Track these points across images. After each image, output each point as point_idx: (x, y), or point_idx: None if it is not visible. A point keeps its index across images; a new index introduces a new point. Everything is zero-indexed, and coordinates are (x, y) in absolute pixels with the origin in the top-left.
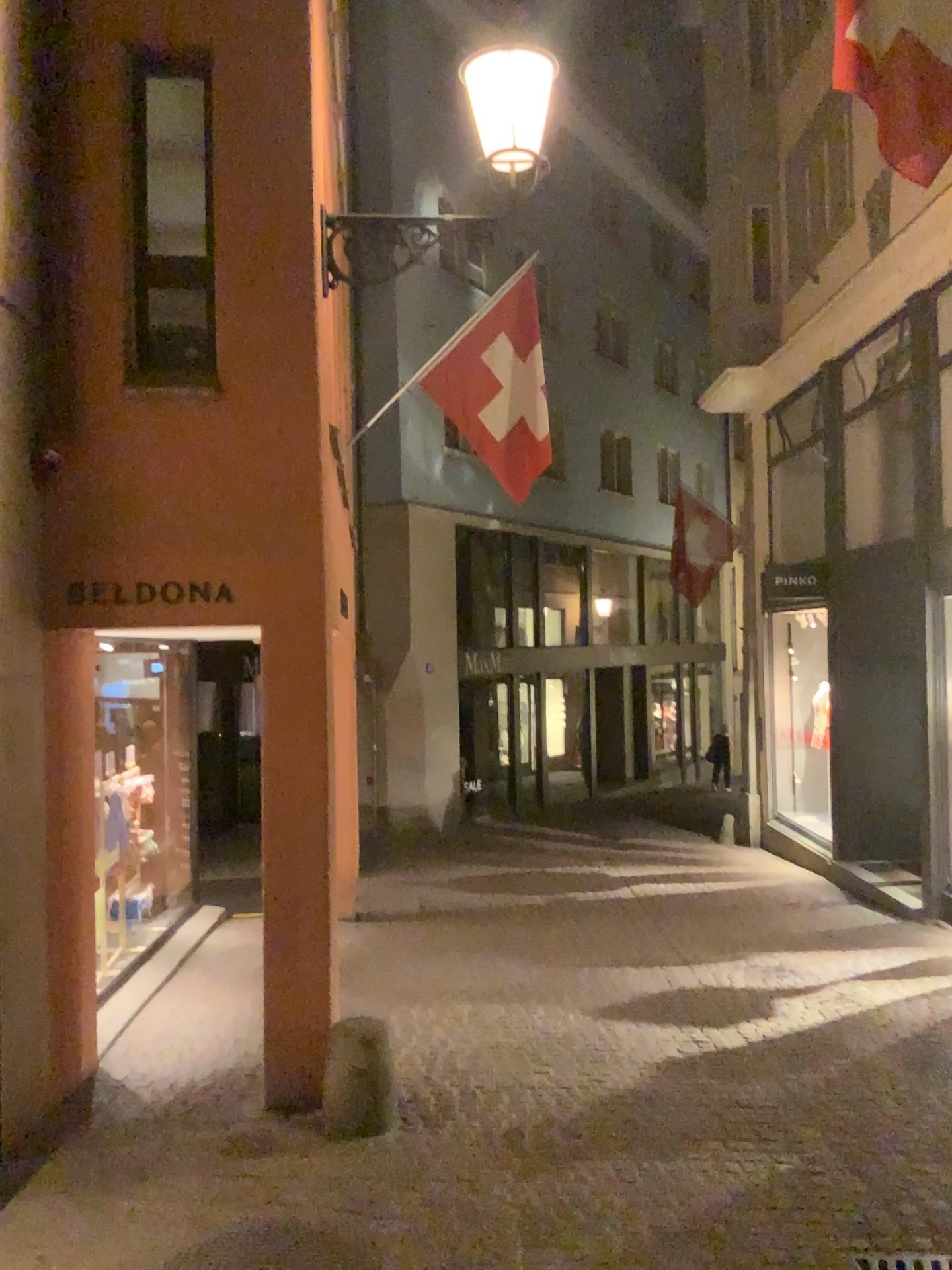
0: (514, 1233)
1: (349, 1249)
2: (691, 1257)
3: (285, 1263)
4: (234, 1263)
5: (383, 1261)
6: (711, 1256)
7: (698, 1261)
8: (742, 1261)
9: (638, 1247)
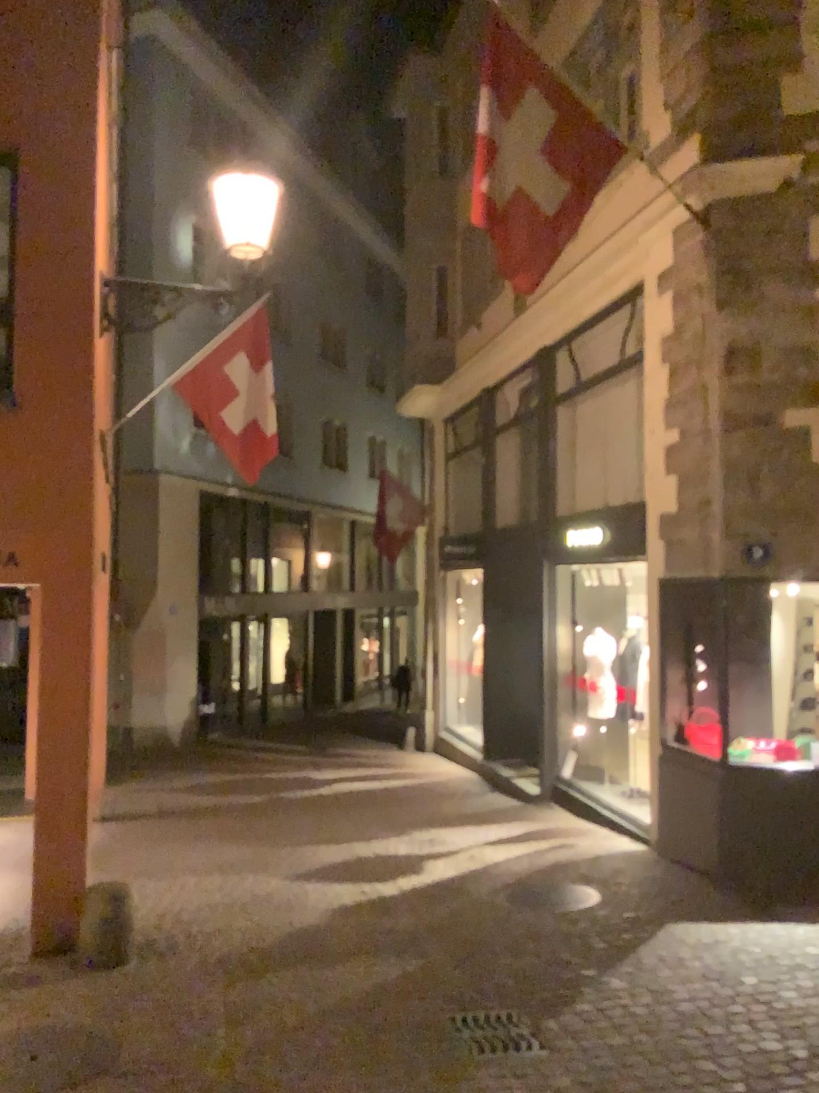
0: (218, 1018)
1: (97, 1037)
2: (339, 1022)
3: (50, 1049)
4: (10, 1052)
5: (122, 1041)
6: (352, 1020)
7: (343, 1023)
8: (372, 1021)
9: (303, 1019)
